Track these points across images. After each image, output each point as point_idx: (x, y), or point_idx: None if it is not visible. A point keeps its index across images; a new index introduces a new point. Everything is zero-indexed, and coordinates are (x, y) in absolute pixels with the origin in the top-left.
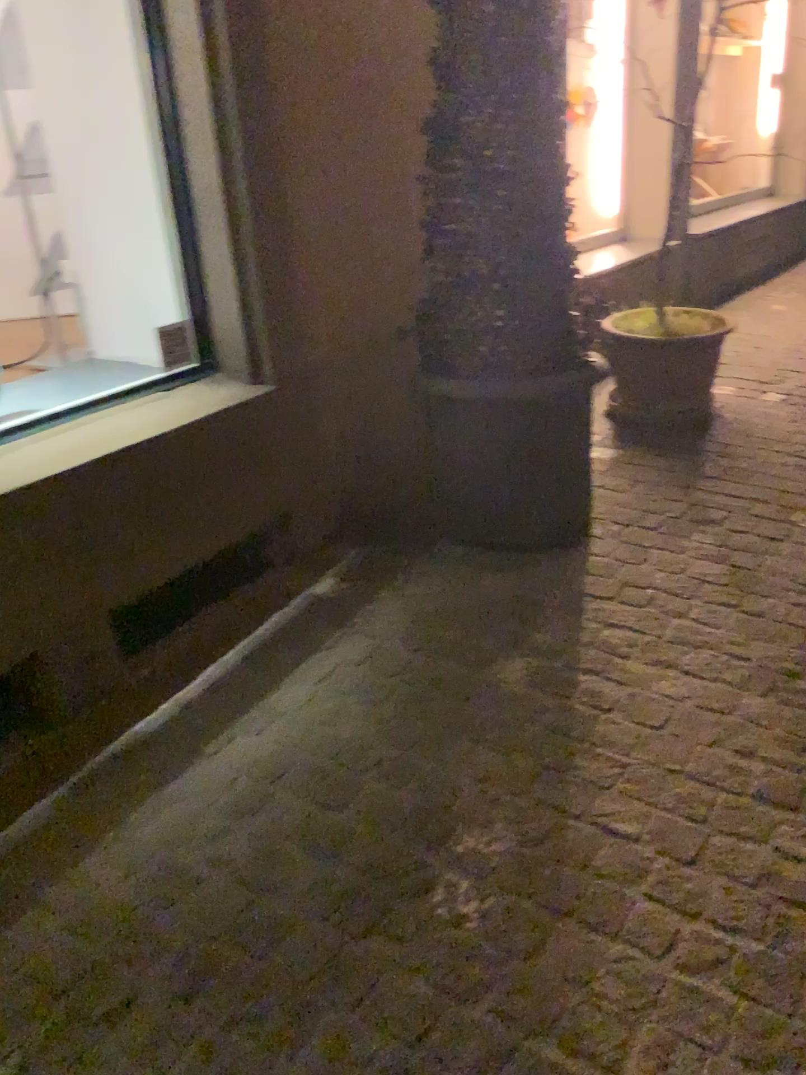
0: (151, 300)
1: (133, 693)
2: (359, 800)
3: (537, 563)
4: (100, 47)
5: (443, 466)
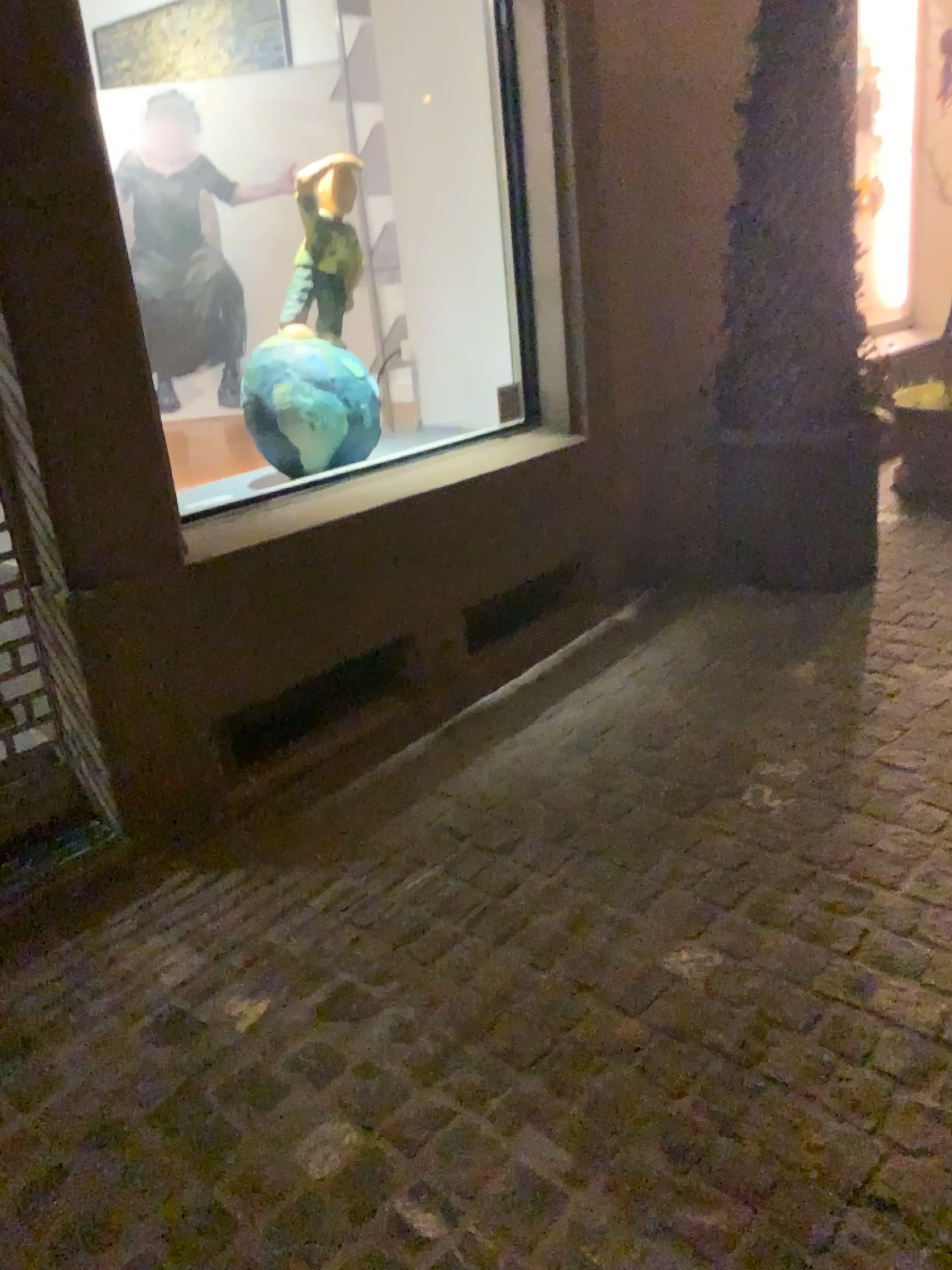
0: (480, 371)
1: (476, 680)
2: (677, 745)
3: (824, 598)
4: (453, 163)
5: (735, 514)
